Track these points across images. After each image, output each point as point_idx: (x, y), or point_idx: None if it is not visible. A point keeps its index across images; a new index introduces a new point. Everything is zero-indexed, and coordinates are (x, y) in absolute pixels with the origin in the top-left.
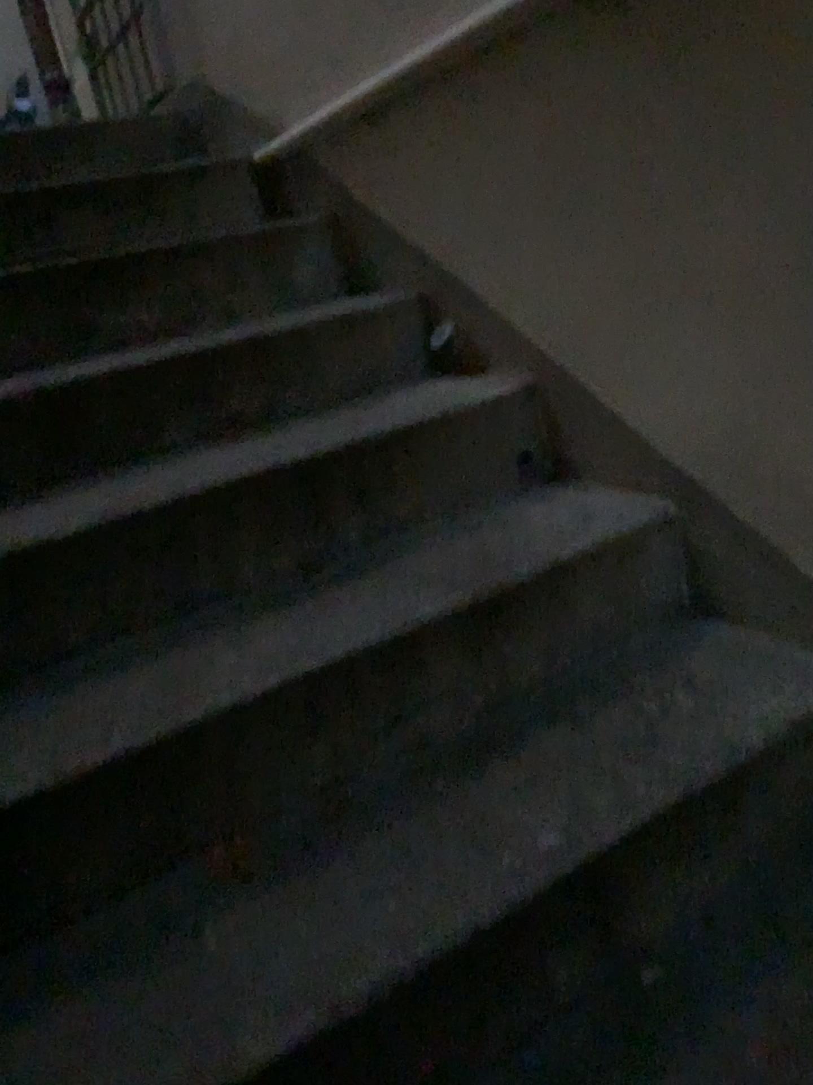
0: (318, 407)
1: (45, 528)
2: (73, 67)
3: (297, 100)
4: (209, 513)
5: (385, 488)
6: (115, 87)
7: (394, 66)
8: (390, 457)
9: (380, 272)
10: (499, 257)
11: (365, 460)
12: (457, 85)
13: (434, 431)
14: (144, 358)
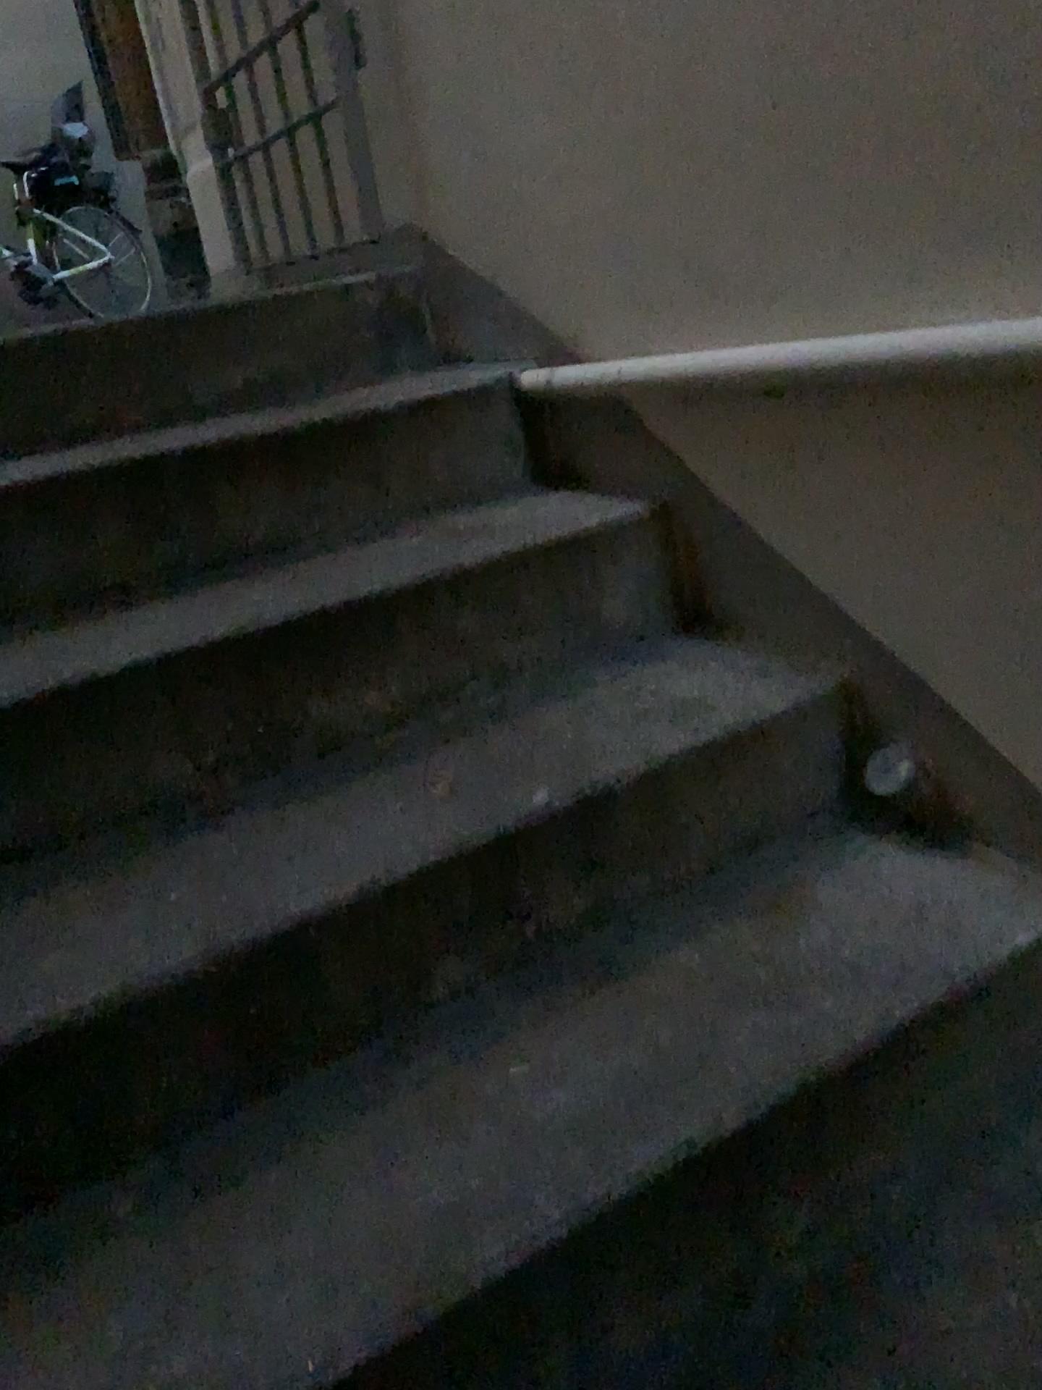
0: (681, 905)
1: (288, 1373)
2: (187, 152)
3: (613, 315)
4: (574, 1271)
5: (848, 1139)
6: (261, 201)
7: (864, 343)
8: (863, 1088)
9: (747, 614)
10: (1034, 689)
11: (825, 1103)
12: (997, 397)
13: (931, 1024)
14: (410, 867)
